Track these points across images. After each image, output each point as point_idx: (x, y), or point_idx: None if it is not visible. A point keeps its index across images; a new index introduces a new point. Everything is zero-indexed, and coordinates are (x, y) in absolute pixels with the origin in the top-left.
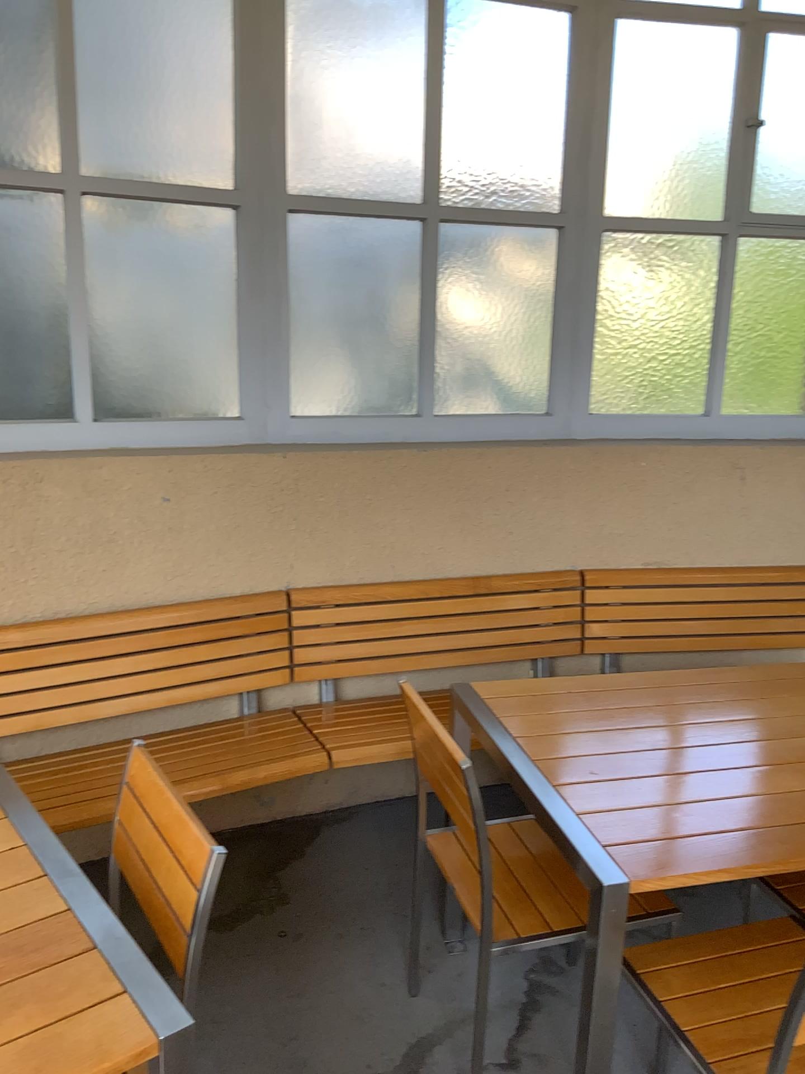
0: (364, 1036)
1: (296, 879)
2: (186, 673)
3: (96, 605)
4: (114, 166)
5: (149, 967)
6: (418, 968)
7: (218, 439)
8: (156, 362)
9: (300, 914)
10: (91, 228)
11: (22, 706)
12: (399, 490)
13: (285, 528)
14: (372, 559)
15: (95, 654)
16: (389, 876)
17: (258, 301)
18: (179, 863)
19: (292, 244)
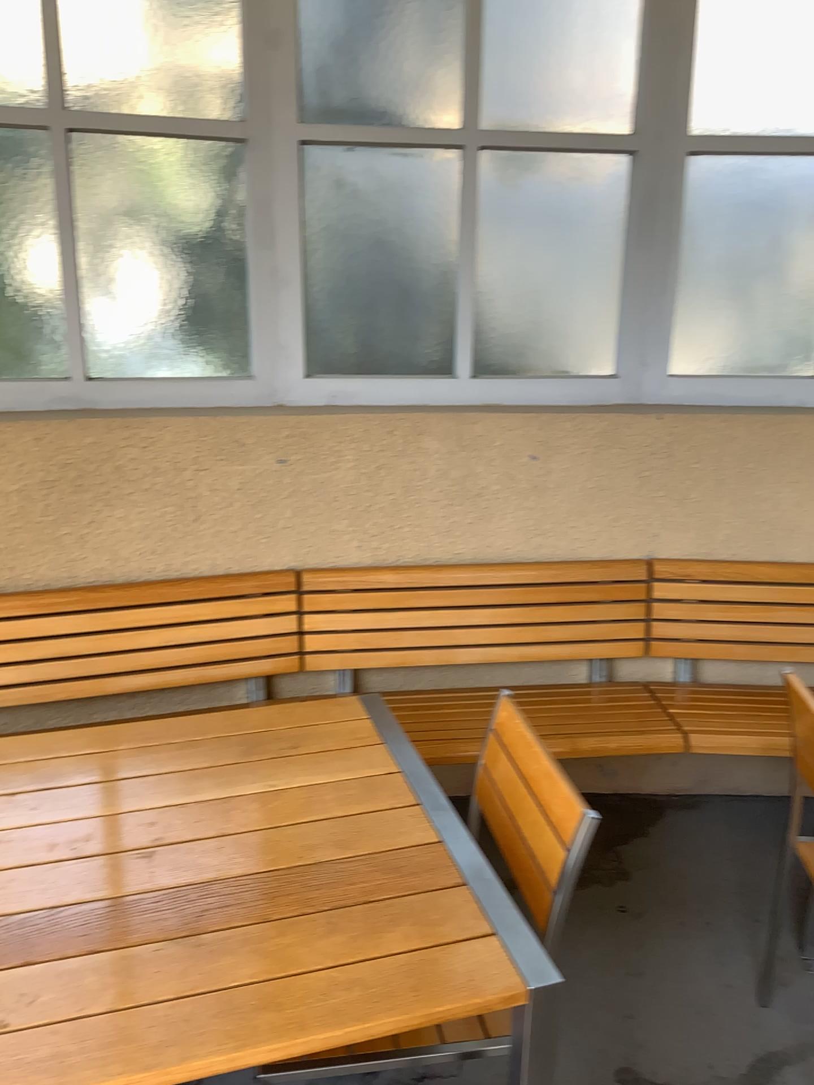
0: (706, 1035)
1: (638, 857)
2: (542, 633)
3: (461, 557)
4: (512, 119)
5: (515, 915)
6: (771, 980)
7: (593, 398)
8: (535, 319)
9: (641, 894)
10: (485, 184)
11: (390, 644)
12: (786, 462)
13: (655, 494)
14: (748, 535)
15: (458, 604)
16: (739, 876)
17: (645, 254)
18: (545, 820)
19: (688, 191)
